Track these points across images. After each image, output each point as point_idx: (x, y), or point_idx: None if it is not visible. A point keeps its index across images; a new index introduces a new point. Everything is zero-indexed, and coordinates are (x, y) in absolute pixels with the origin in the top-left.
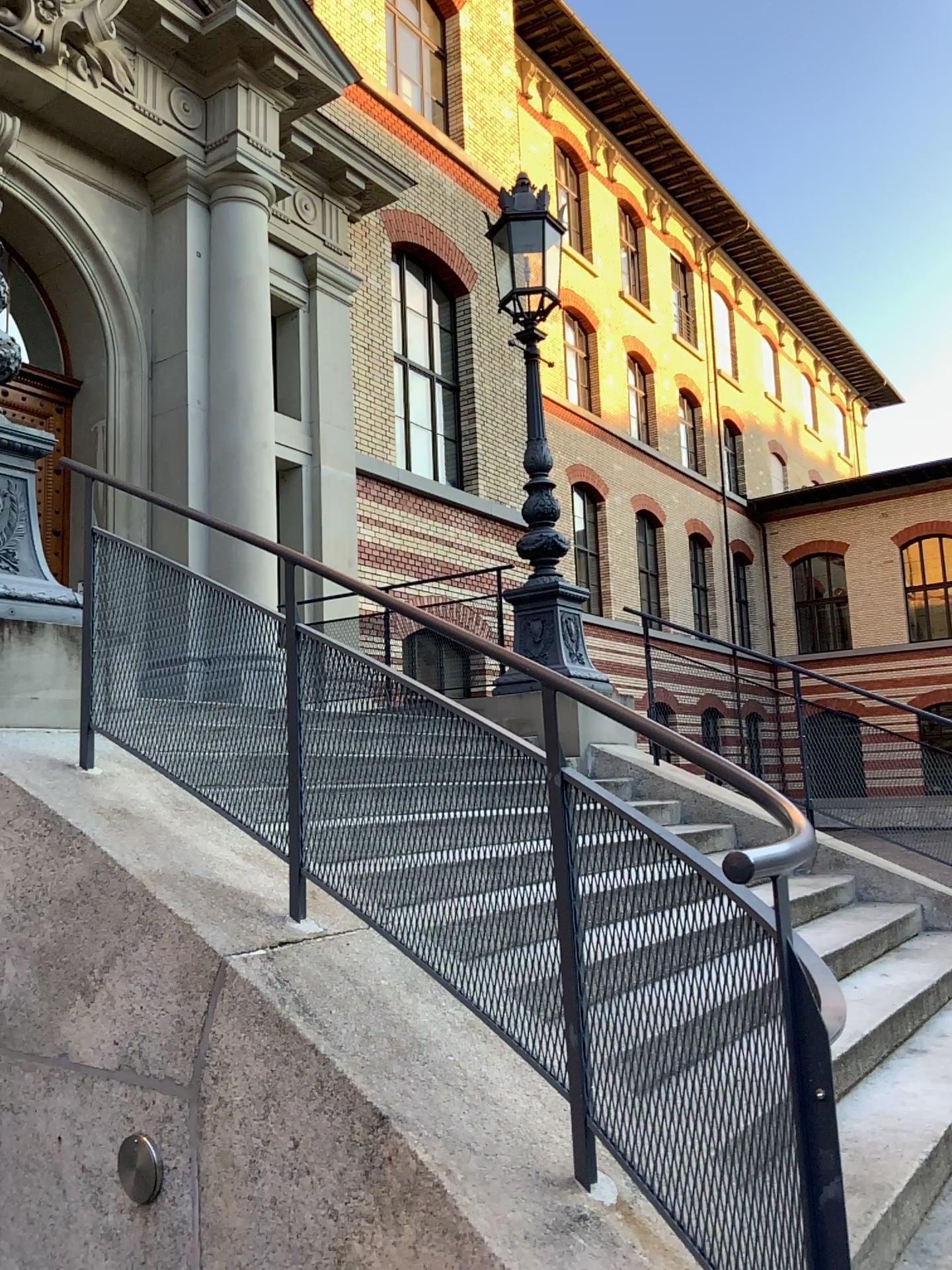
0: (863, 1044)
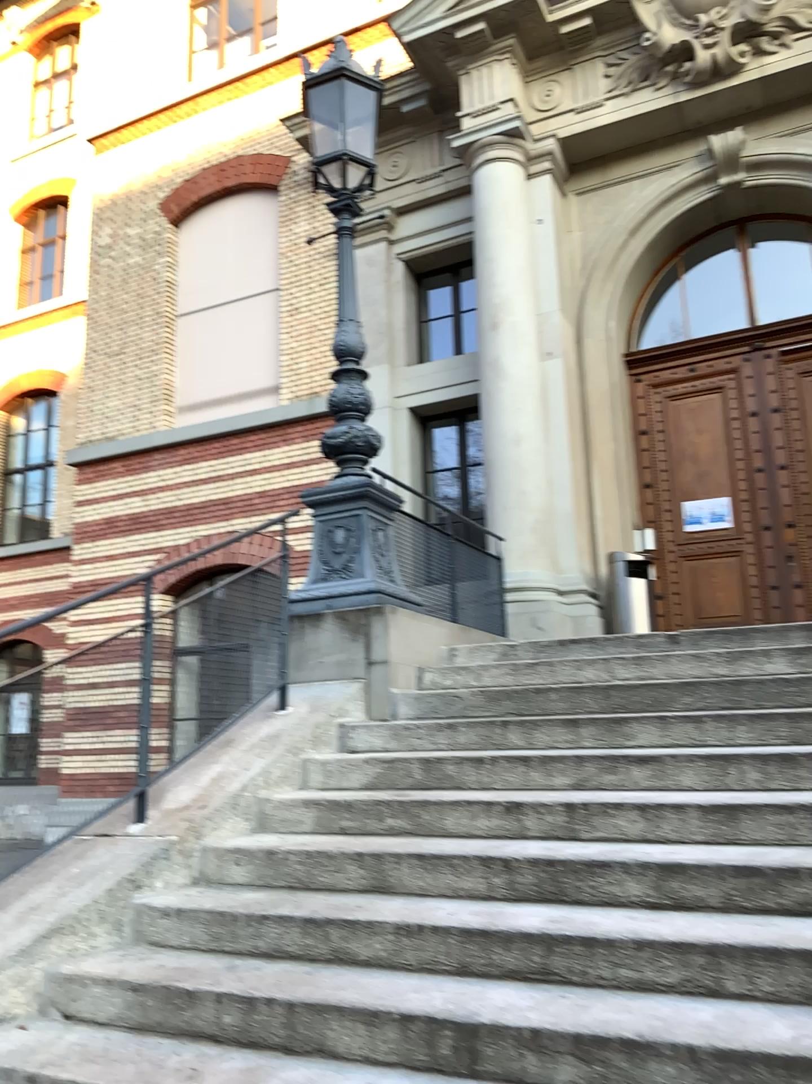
0: None
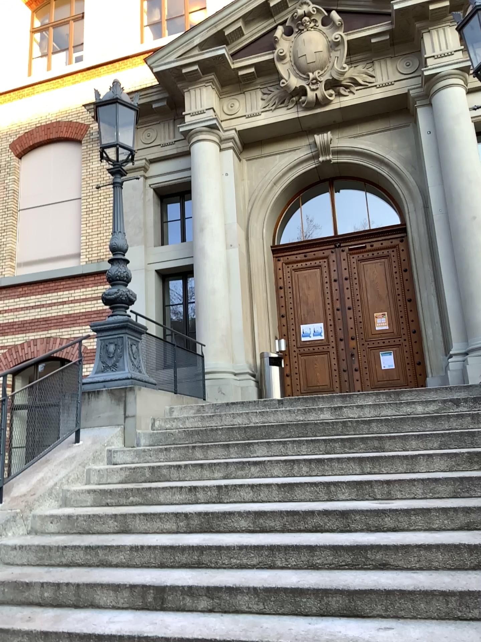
0: (138, 641)
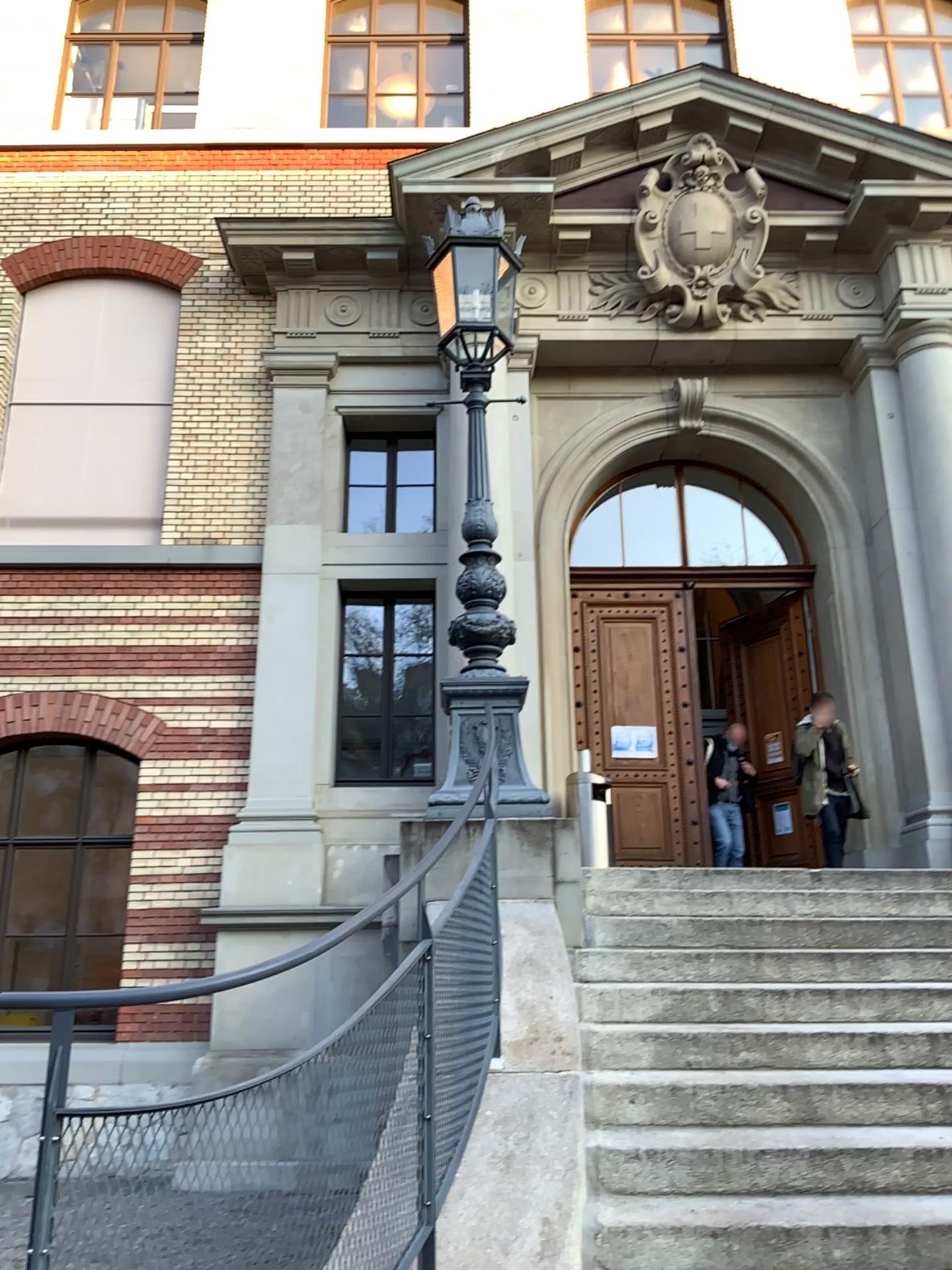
0: None
